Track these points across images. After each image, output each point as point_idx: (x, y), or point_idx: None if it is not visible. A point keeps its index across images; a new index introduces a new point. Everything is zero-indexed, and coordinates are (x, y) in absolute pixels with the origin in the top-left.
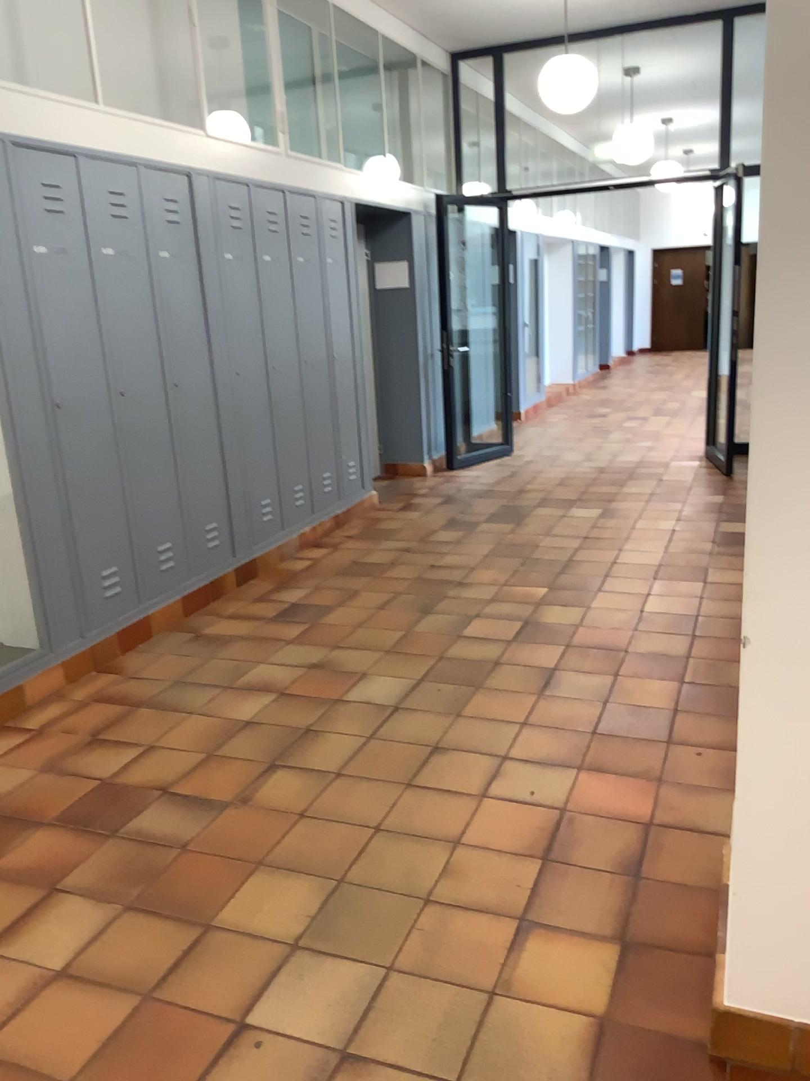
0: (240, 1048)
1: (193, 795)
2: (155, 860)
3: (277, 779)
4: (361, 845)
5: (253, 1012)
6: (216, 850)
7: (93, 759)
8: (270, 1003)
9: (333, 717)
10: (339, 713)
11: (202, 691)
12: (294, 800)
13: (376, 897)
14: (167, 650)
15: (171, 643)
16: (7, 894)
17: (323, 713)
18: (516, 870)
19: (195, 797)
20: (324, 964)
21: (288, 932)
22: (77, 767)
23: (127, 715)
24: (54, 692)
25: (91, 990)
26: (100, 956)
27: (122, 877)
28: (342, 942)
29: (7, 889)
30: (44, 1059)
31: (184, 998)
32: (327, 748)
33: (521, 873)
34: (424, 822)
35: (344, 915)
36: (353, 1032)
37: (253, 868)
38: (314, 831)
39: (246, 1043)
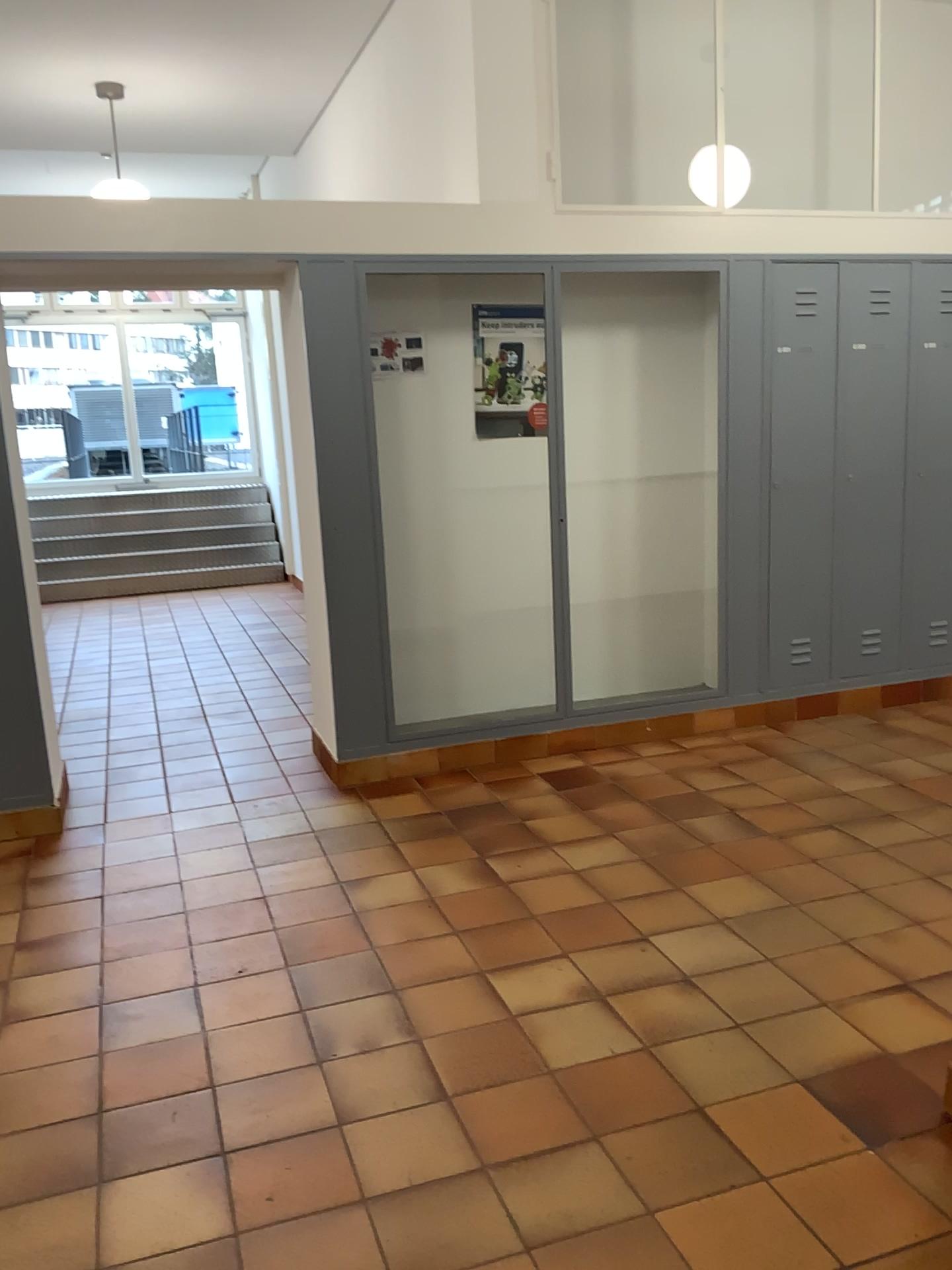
0: (633, 946)
1: (747, 820)
2: (683, 844)
3: (821, 832)
4: (832, 891)
5: (657, 935)
6: (727, 854)
7: (704, 777)
8: (671, 936)
9: (918, 811)
10: (929, 810)
11: (832, 761)
12: (817, 849)
13: (805, 922)
14: (833, 724)
15: (844, 720)
16: (584, 826)
17: (914, 805)
18: (941, 956)
19: (748, 821)
20: (726, 936)
21: (723, 911)
22: (689, 777)
23: (755, 758)
24: (718, 728)
25: (583, 886)
26: (603, 873)
27: (654, 844)
28: (750, 931)
29: (586, 824)
30: (535, 902)
31: (627, 911)
32: (886, 828)
33: (946, 961)
34: (905, 901)
35: (771, 920)
36: (705, 972)
37: (739, 873)
38: (810, 871)
39: (637, 945)
